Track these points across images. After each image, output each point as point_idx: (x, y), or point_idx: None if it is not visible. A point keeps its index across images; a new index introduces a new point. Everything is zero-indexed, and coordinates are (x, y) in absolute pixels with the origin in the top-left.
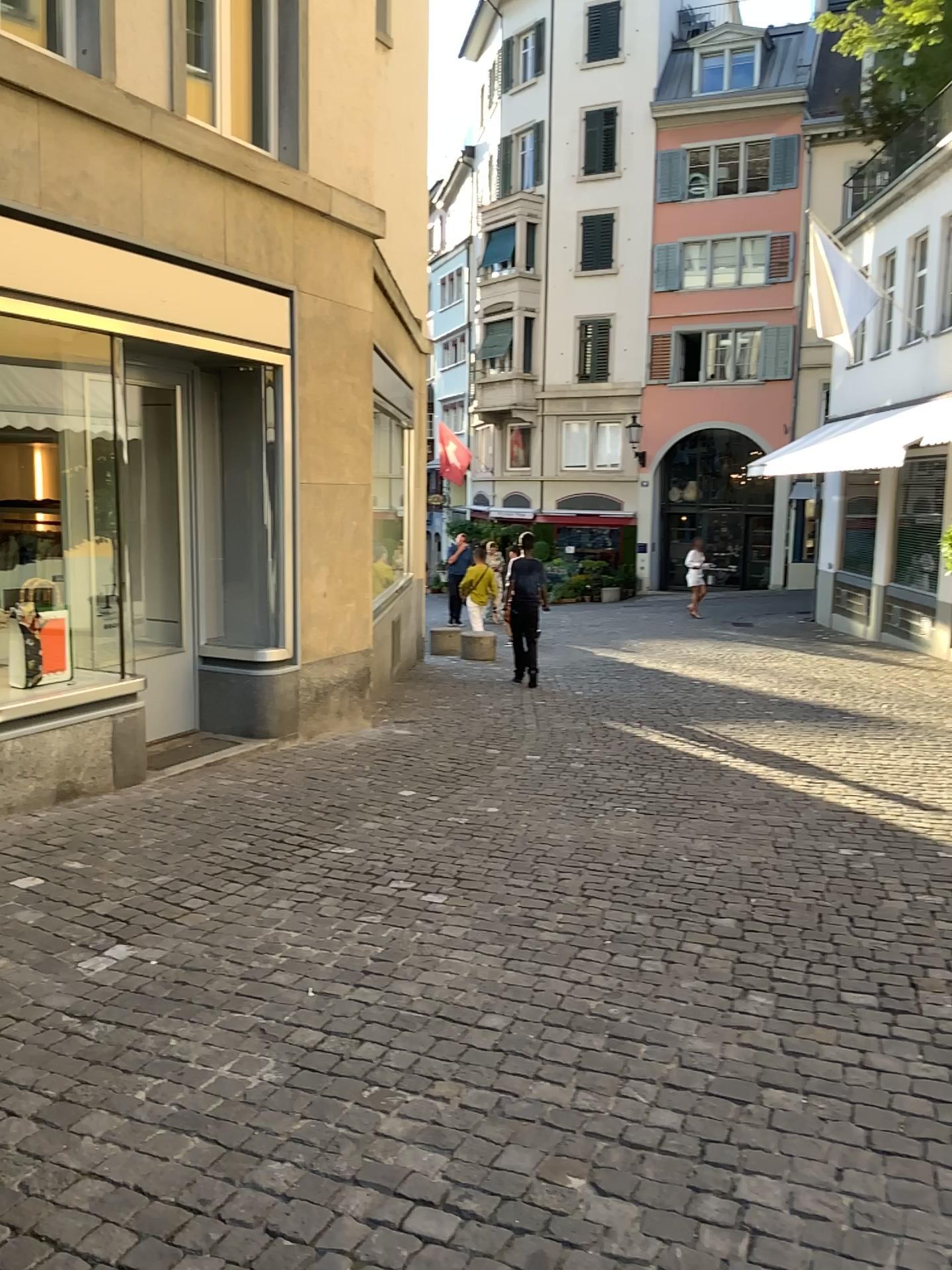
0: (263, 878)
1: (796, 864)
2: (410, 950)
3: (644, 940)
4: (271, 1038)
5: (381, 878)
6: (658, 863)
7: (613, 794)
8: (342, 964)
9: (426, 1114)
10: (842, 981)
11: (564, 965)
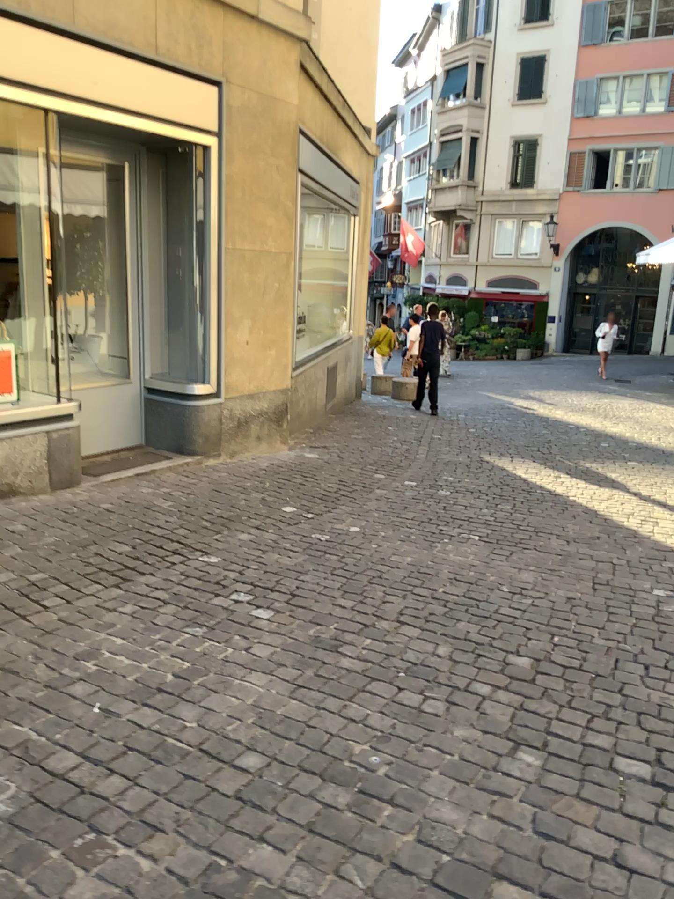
0: (121, 584)
1: (604, 606)
2: (210, 670)
3: (433, 678)
4: (26, 763)
5: (222, 591)
6: (476, 594)
7: (459, 522)
8: (140, 680)
9: (123, 881)
10: (617, 745)
11: (346, 700)
